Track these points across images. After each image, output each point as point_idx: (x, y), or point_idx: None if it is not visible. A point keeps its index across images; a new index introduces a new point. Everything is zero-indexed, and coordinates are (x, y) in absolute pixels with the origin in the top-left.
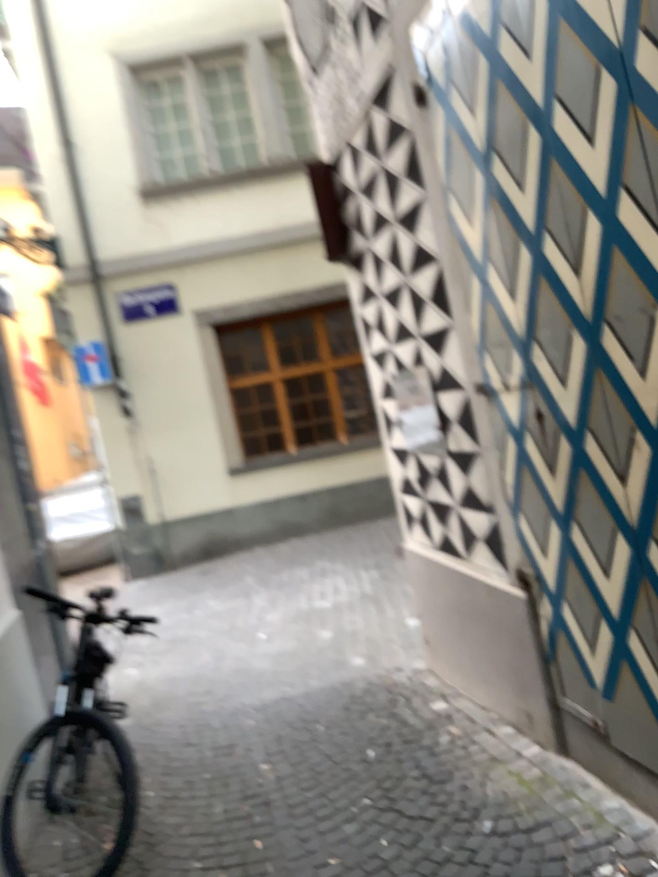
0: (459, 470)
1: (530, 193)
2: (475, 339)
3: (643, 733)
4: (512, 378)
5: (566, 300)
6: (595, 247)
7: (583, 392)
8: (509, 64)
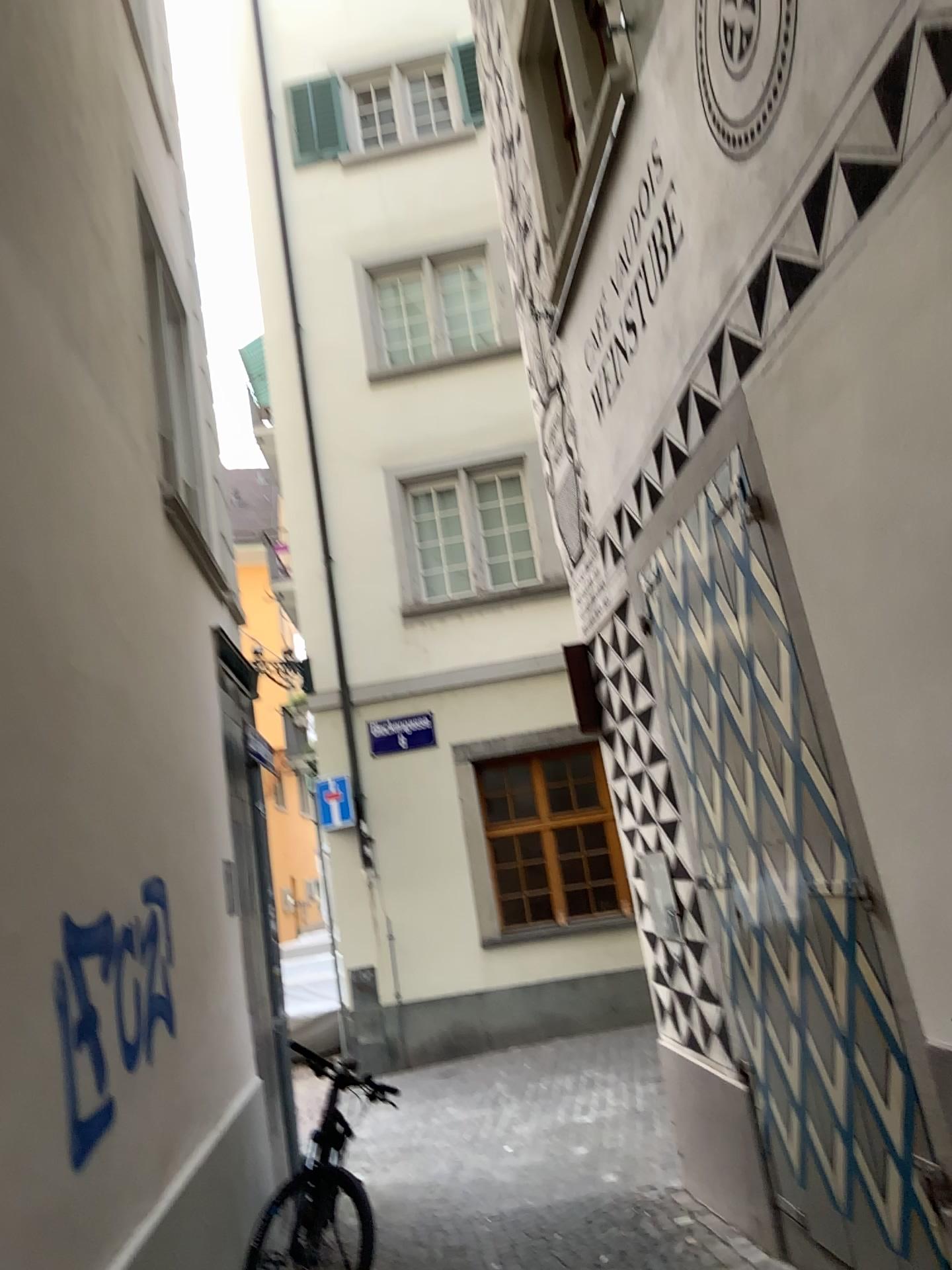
0: (693, 959)
1: (714, 733)
2: (694, 837)
3: (821, 1213)
4: (718, 877)
5: (740, 821)
6: (750, 787)
7: (756, 898)
8: (694, 637)
